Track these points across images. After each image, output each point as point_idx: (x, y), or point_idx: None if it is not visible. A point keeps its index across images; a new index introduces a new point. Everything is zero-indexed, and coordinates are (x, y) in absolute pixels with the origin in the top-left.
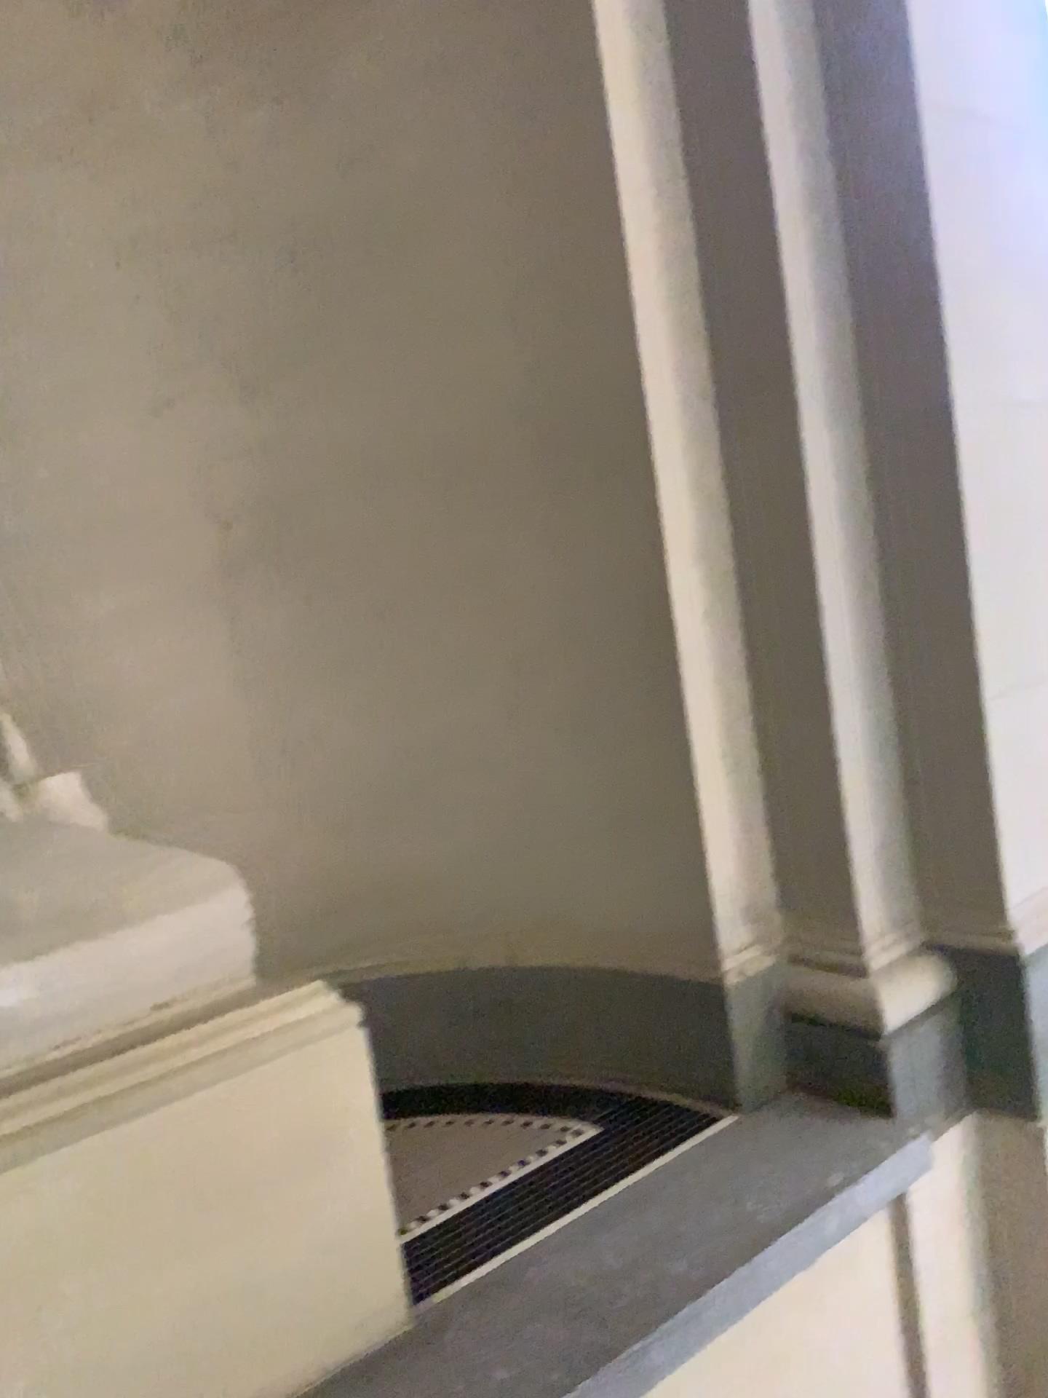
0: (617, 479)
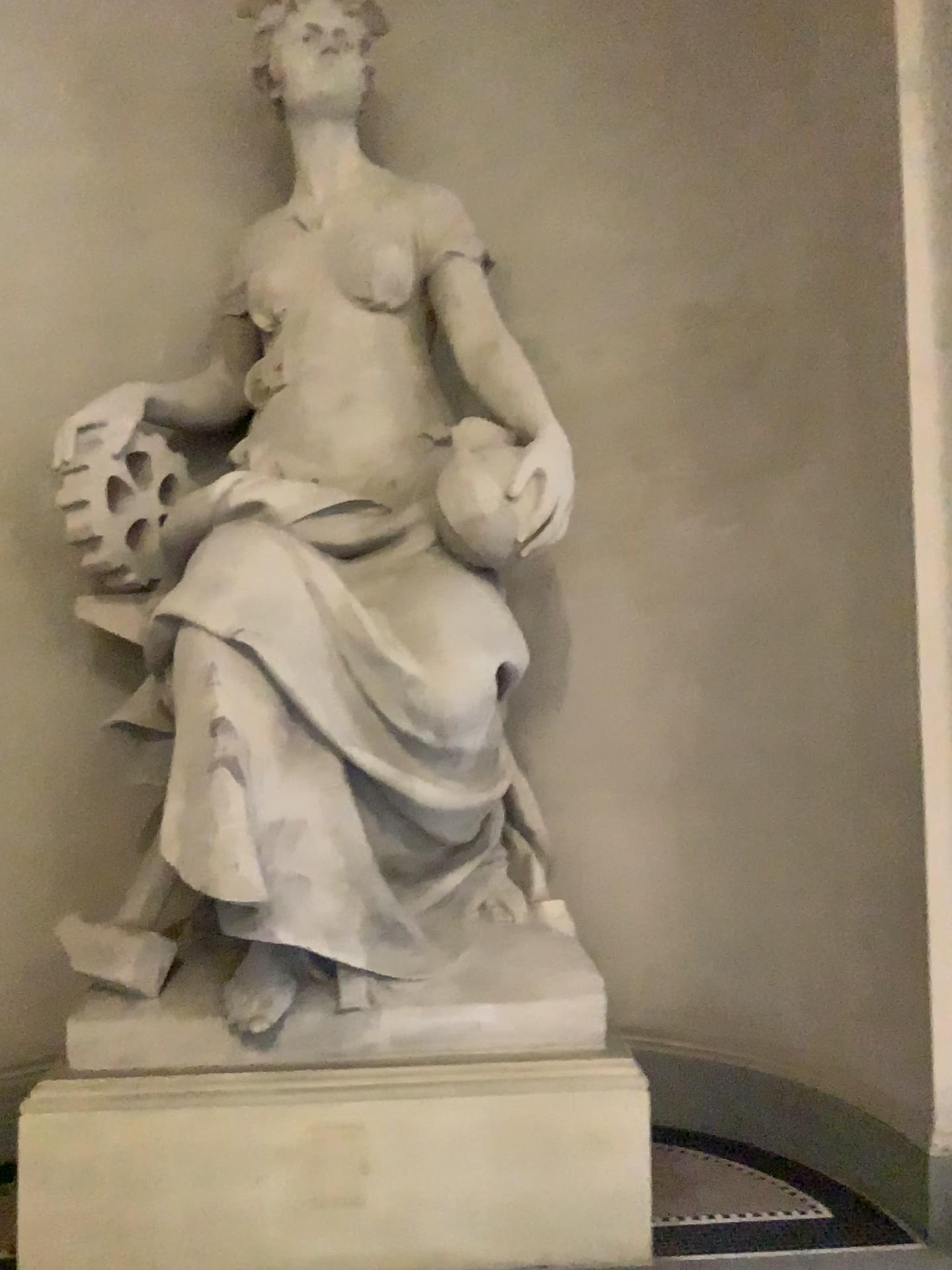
0: (903, 793)
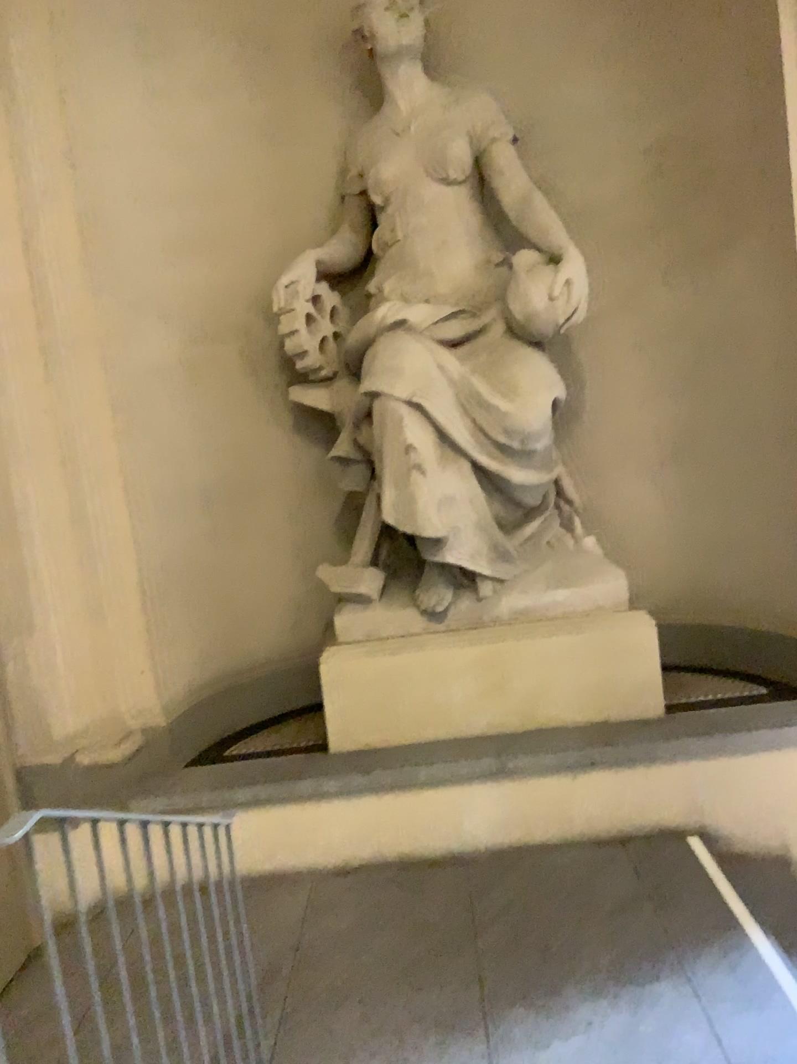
0: None
